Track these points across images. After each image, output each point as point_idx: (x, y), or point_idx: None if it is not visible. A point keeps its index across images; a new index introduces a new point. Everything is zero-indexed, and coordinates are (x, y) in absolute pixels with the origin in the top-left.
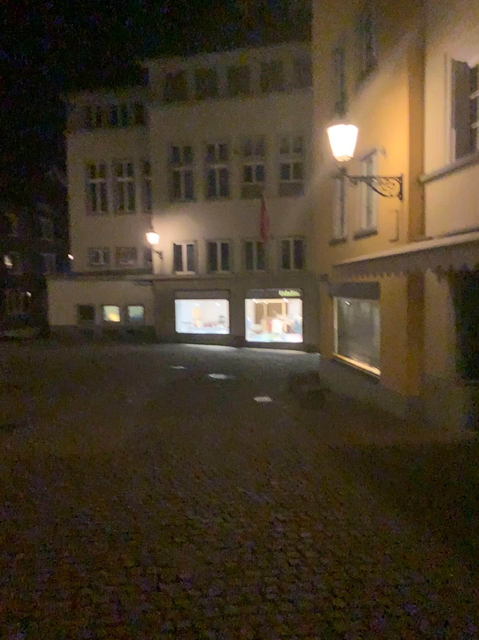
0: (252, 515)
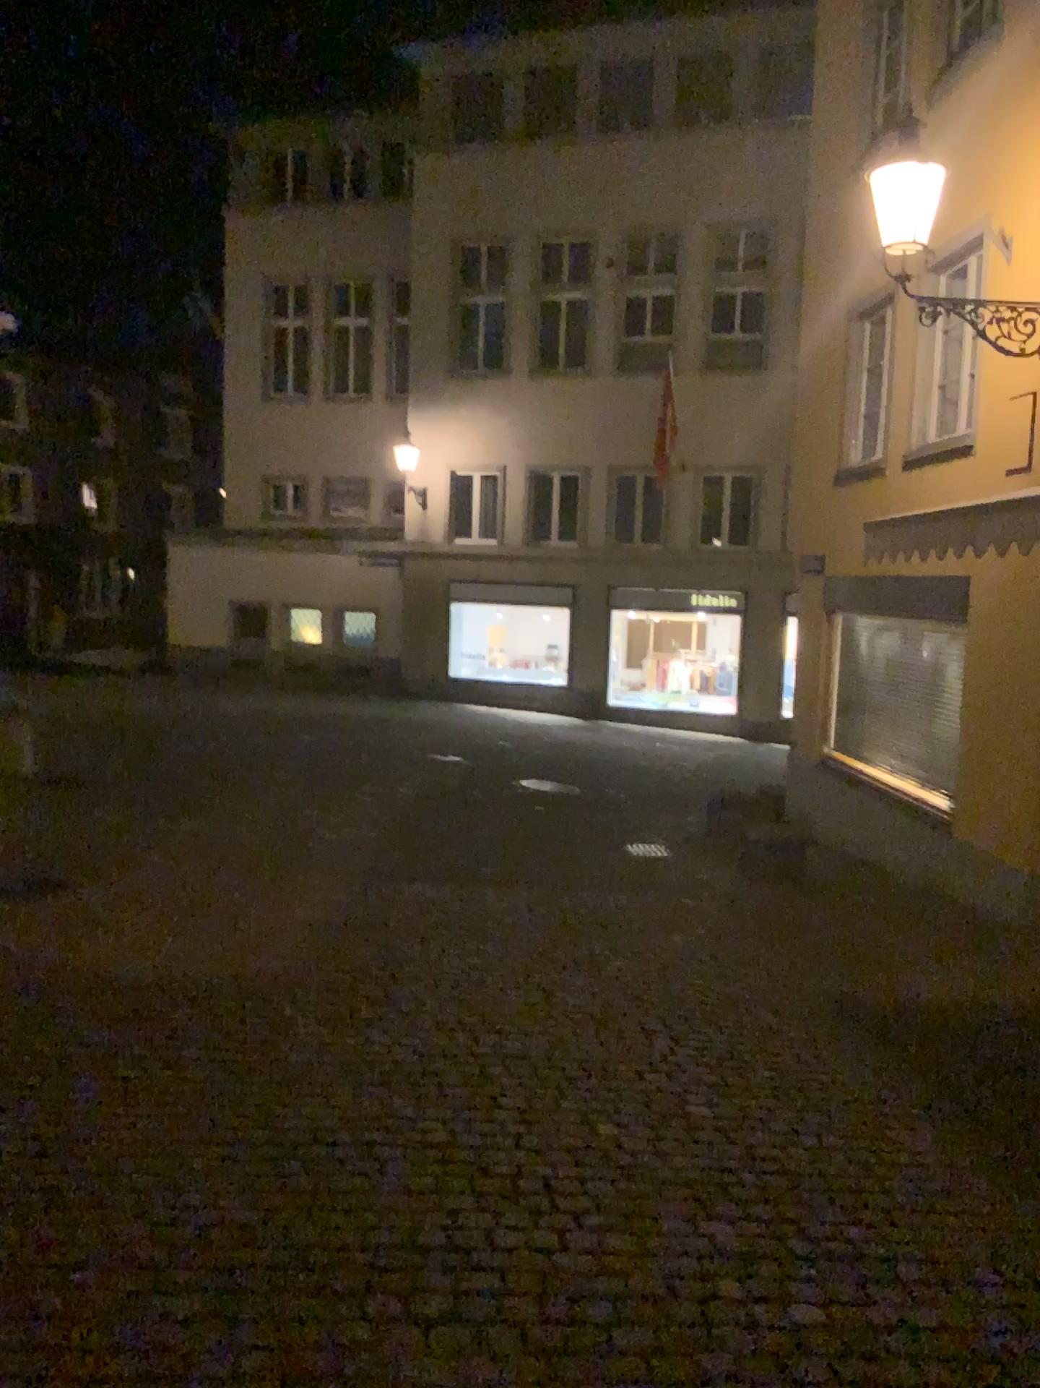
0: (643, 1238)
